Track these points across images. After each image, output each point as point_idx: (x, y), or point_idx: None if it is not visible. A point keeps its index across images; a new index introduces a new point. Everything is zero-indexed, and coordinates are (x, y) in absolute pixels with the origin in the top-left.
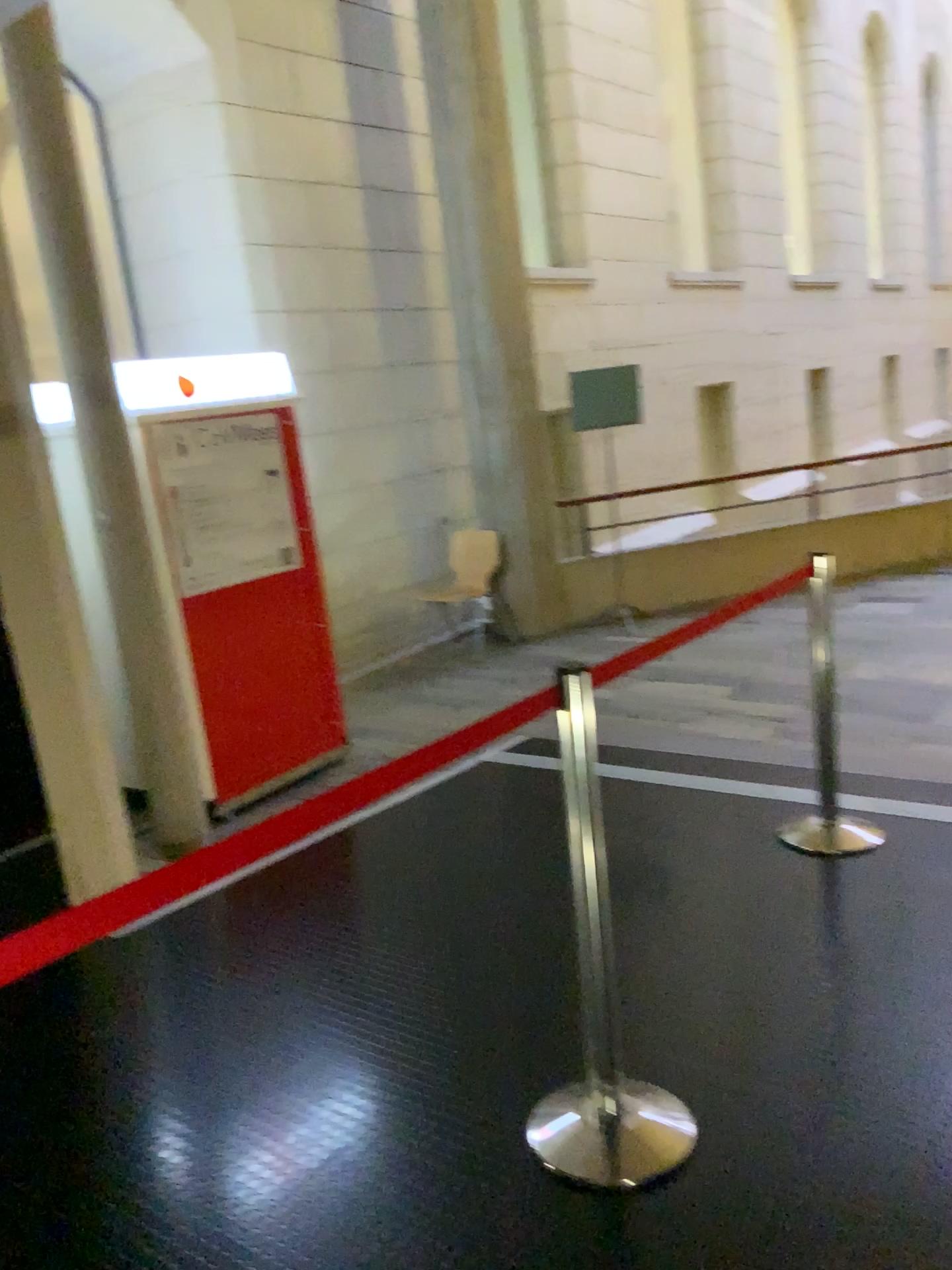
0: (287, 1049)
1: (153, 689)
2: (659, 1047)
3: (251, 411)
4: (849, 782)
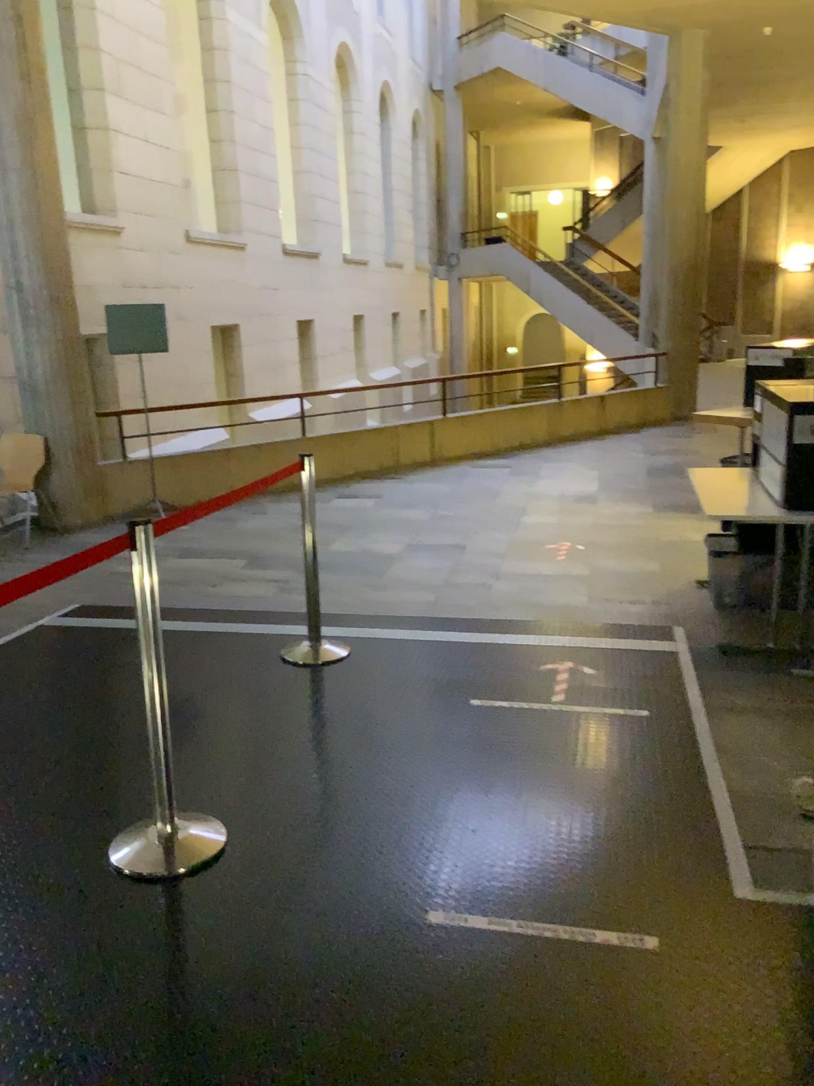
0: None
1: None
2: (202, 789)
3: None
4: (328, 619)
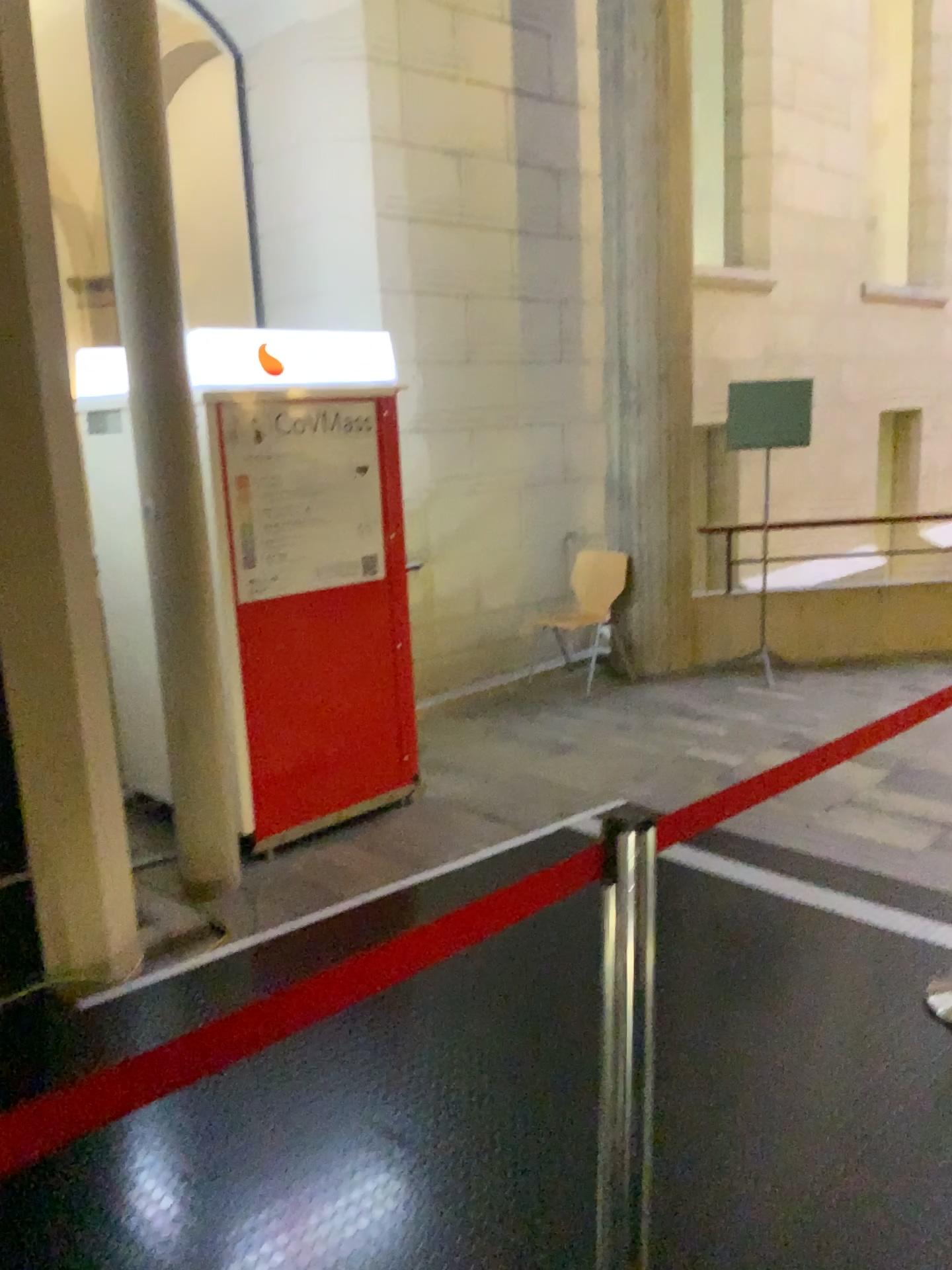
0: (215, 1242)
1: (189, 706)
2: None
3: (341, 396)
4: None
